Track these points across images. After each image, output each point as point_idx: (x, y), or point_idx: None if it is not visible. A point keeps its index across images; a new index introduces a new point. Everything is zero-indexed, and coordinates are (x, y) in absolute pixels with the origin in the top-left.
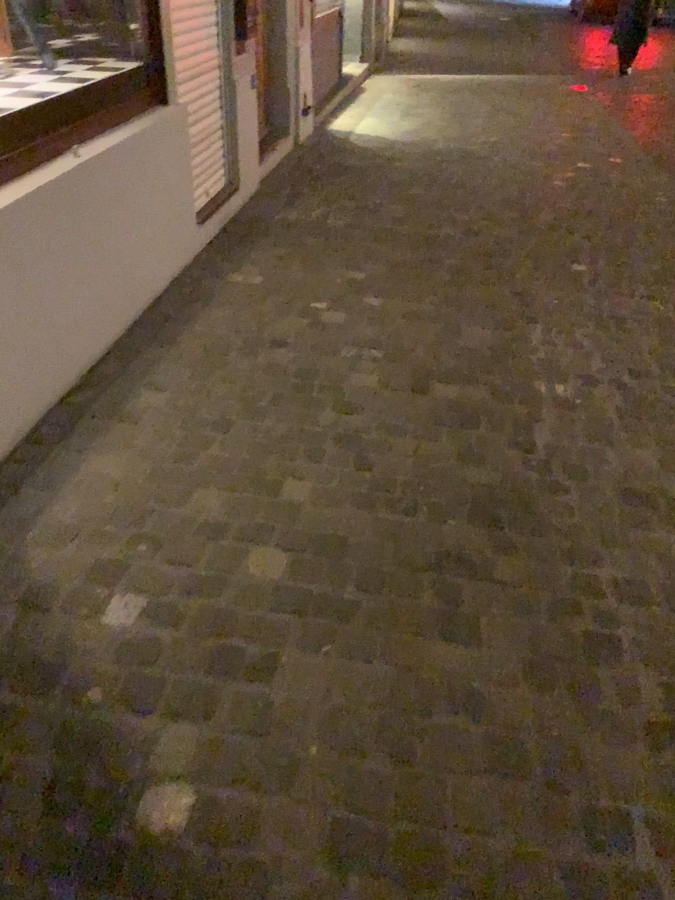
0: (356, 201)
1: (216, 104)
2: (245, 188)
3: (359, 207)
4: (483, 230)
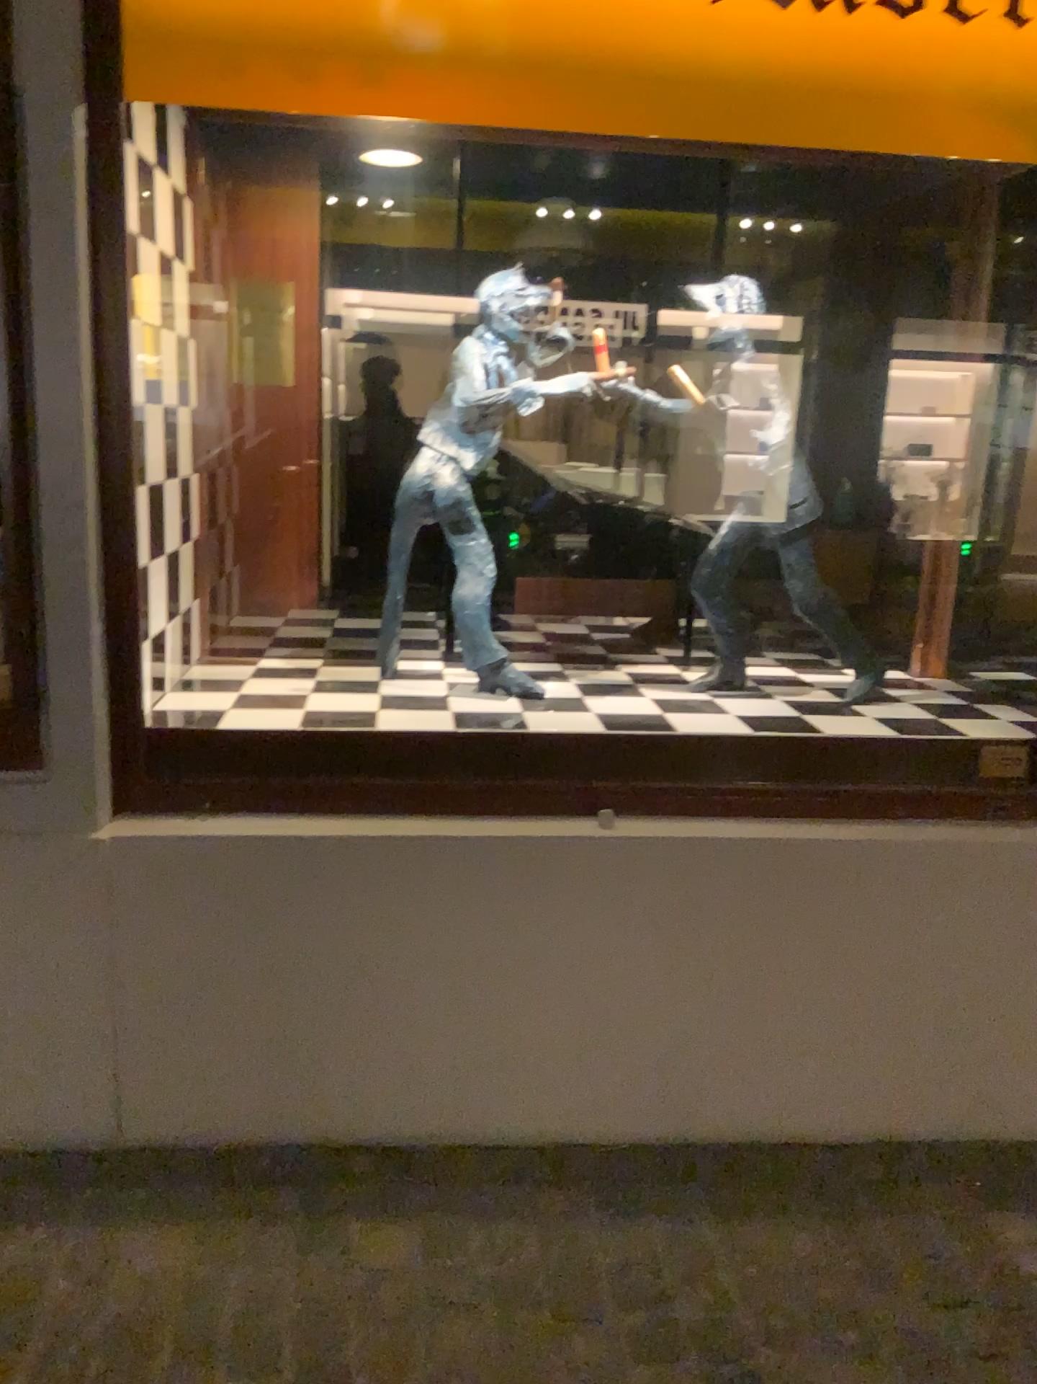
0: None
1: None
2: None
3: None
4: None
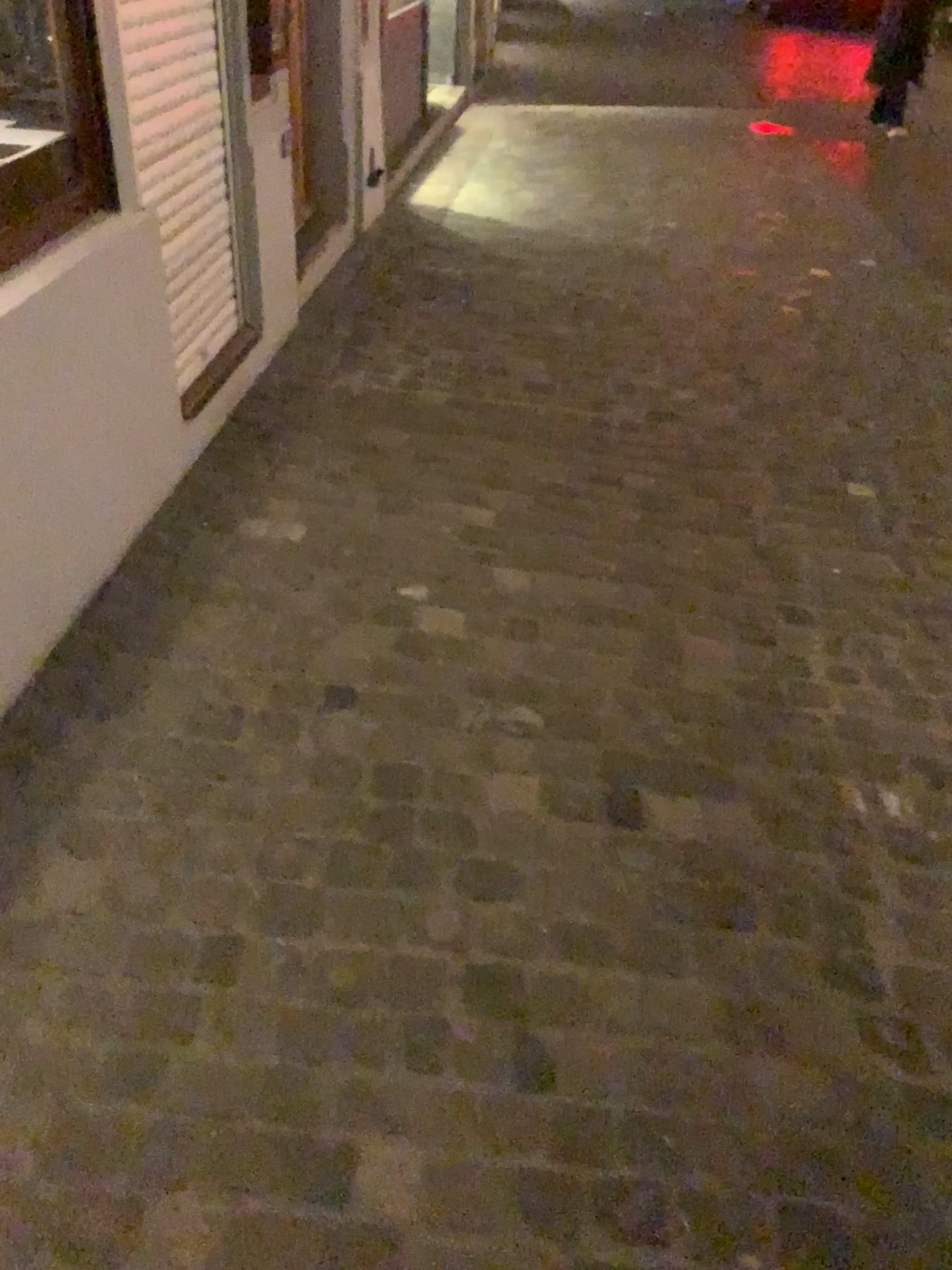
0: (466, 350)
1: (213, 195)
2: (270, 333)
3: (470, 361)
4: (688, 411)
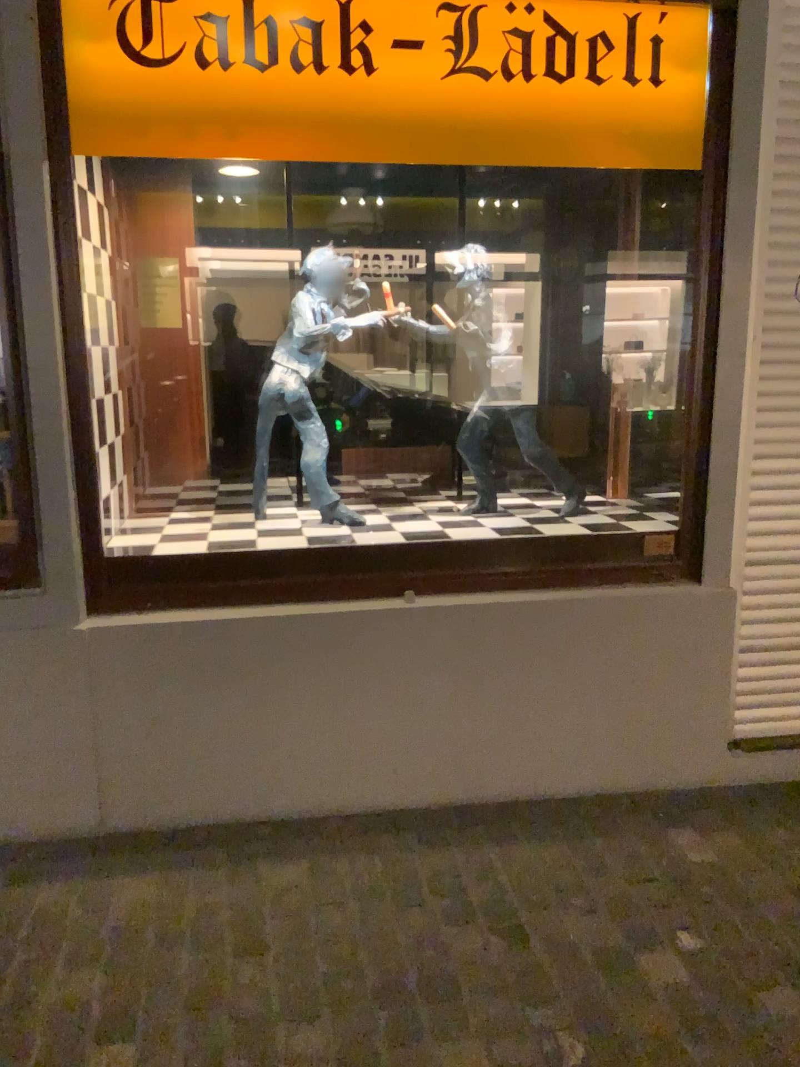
0: None
1: None
2: None
3: None
4: None
